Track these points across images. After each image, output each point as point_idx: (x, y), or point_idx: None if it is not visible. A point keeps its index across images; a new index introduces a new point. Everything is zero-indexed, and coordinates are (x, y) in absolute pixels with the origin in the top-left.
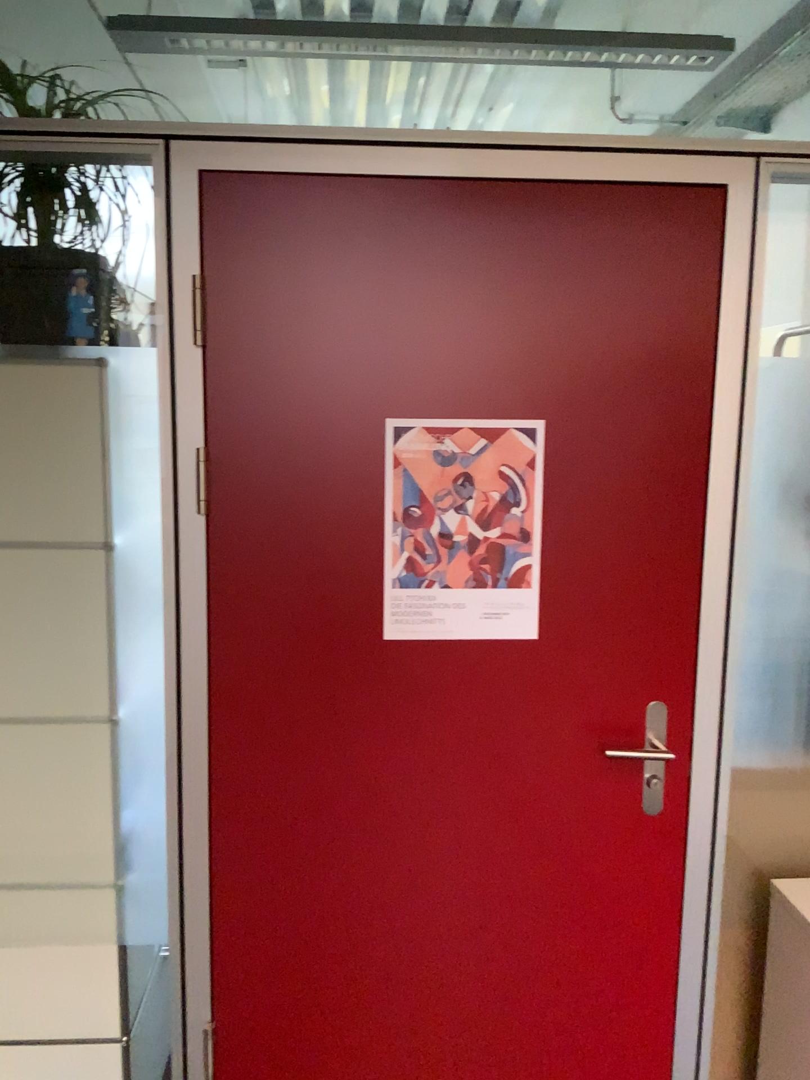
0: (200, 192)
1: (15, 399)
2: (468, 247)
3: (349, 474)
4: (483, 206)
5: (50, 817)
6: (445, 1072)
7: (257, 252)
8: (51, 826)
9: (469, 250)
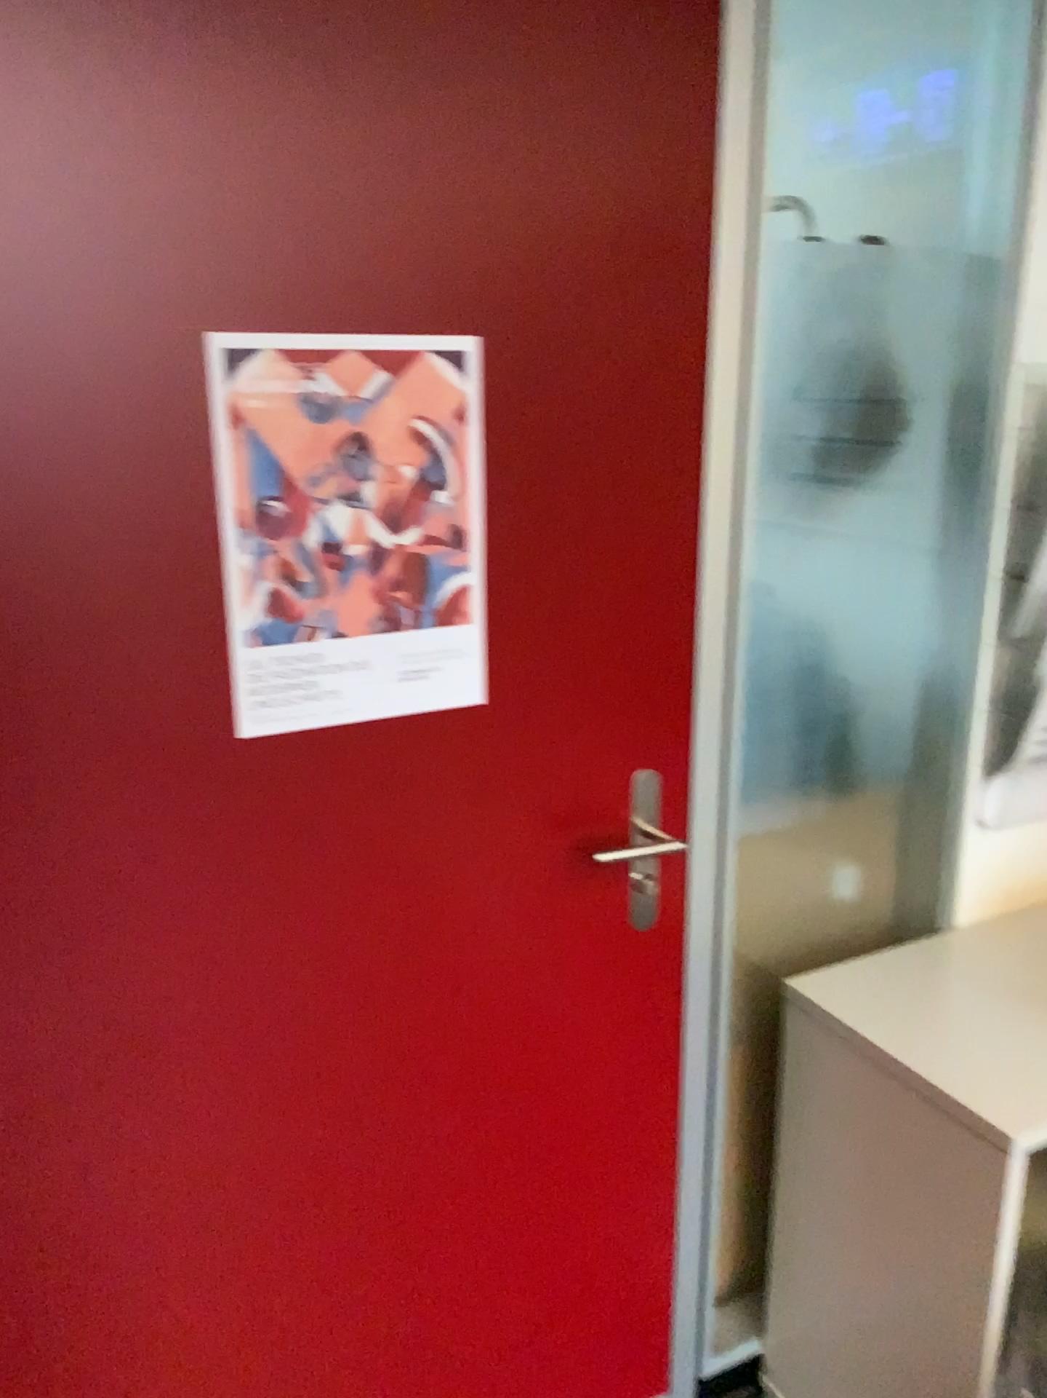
0: None
1: None
2: (337, 11)
3: (149, 444)
4: None
5: None
6: (383, 1364)
7: None
8: None
9: (339, 16)
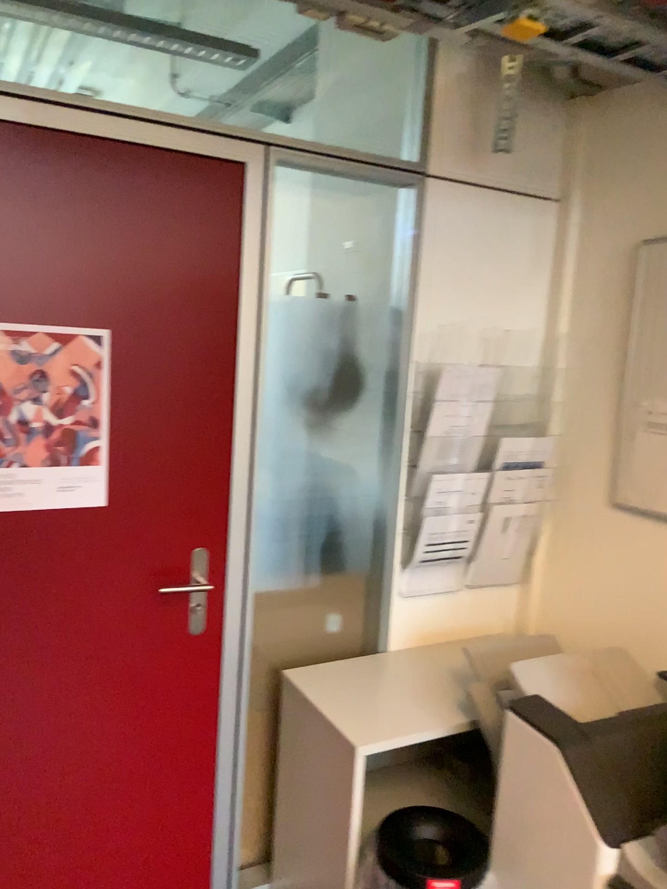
0: None
1: None
2: (43, 184)
3: None
4: (56, 151)
5: None
6: (29, 868)
7: None
8: None
9: (44, 186)
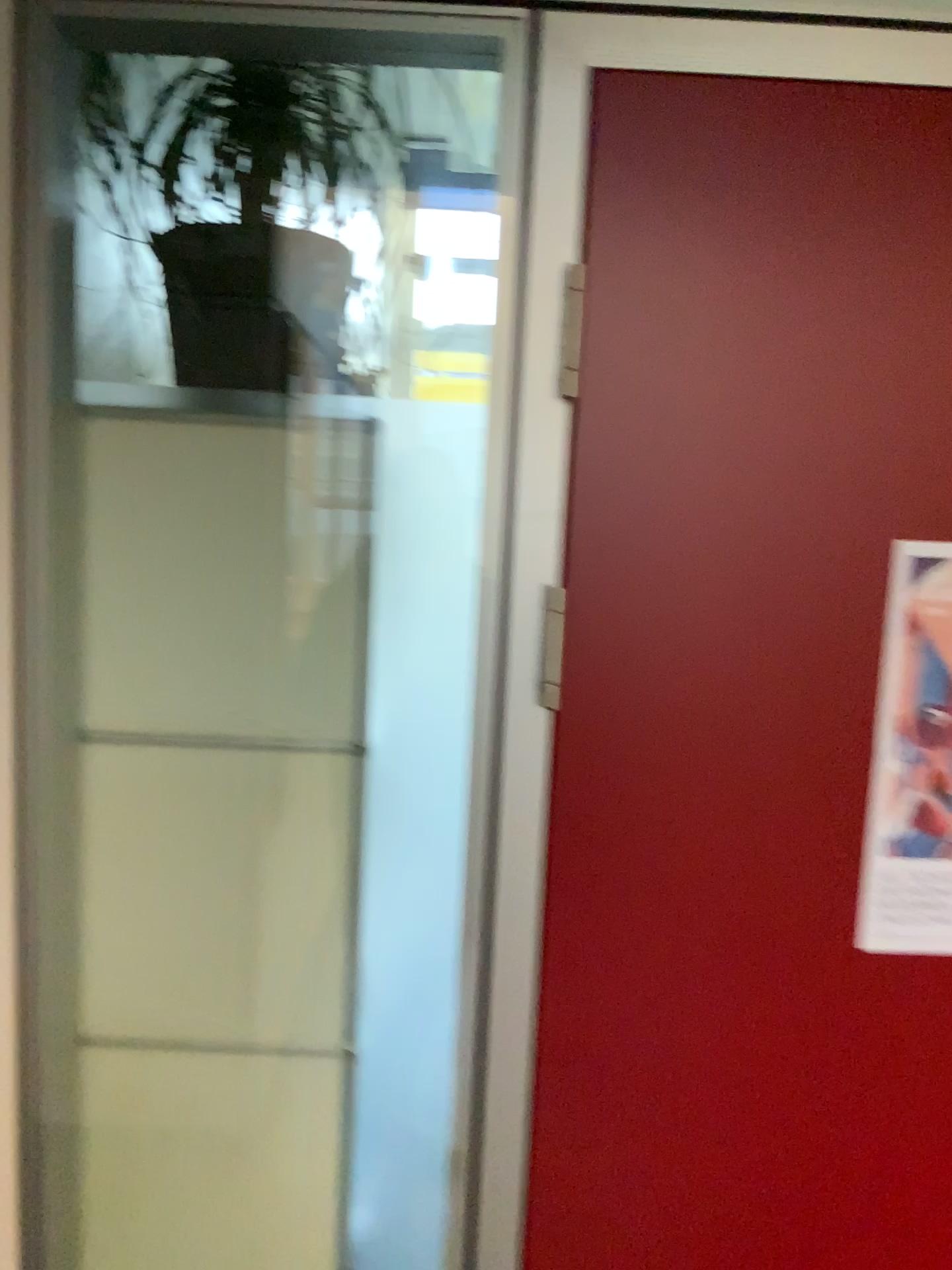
0: (585, 105)
1: (206, 480)
2: None
3: (818, 642)
4: None
5: (225, 1204)
6: None
7: (683, 224)
8: (226, 1218)
9: None
